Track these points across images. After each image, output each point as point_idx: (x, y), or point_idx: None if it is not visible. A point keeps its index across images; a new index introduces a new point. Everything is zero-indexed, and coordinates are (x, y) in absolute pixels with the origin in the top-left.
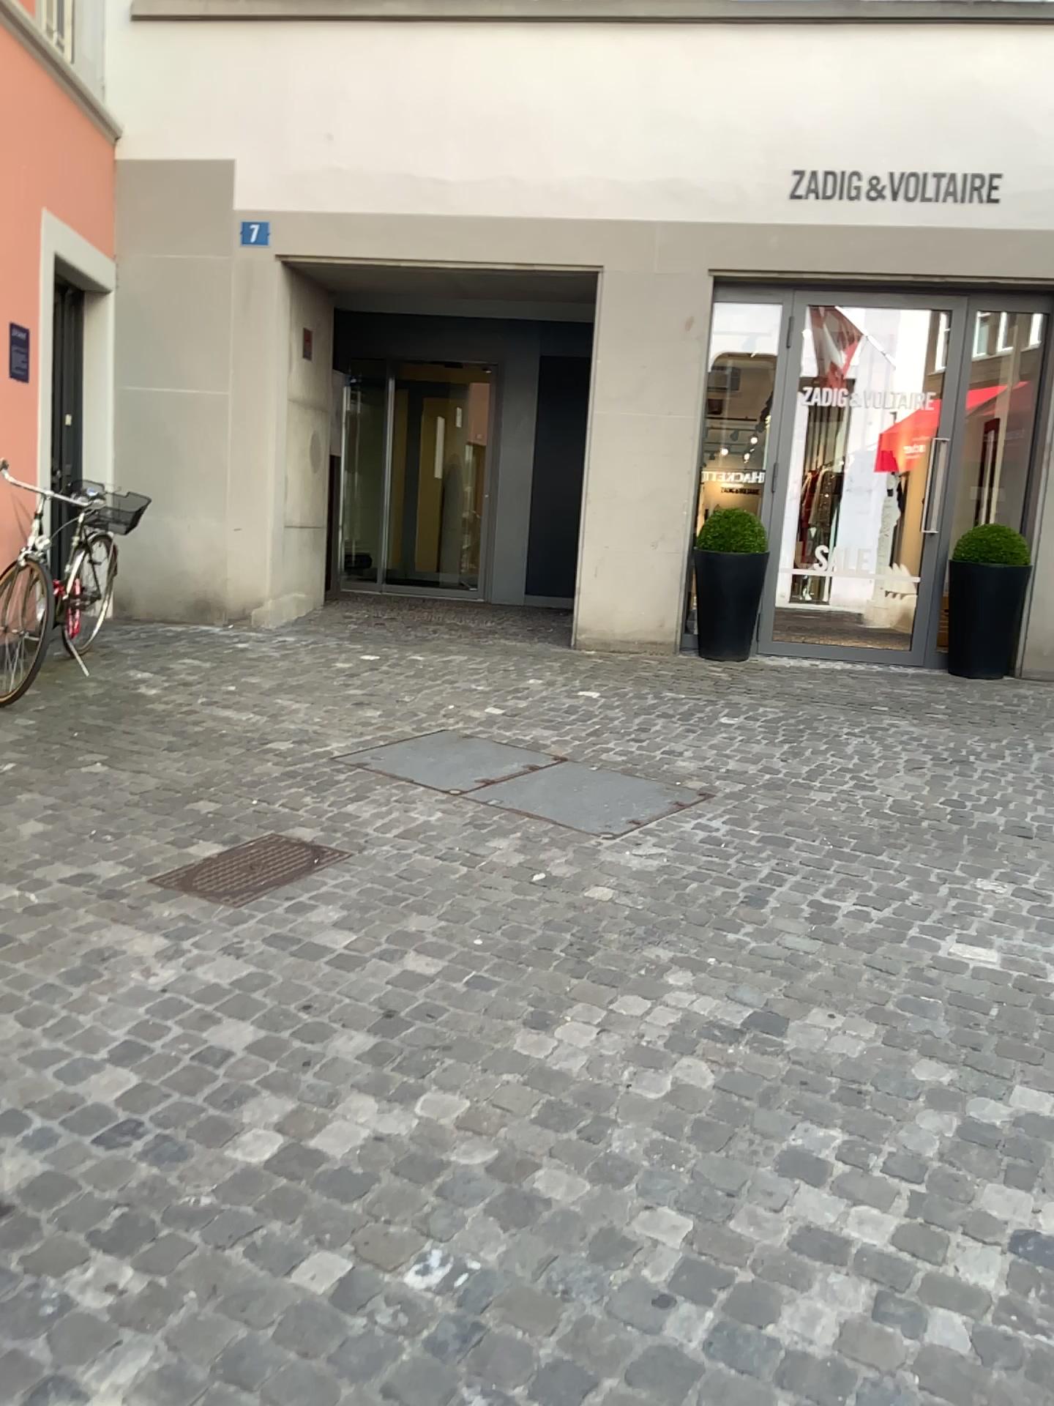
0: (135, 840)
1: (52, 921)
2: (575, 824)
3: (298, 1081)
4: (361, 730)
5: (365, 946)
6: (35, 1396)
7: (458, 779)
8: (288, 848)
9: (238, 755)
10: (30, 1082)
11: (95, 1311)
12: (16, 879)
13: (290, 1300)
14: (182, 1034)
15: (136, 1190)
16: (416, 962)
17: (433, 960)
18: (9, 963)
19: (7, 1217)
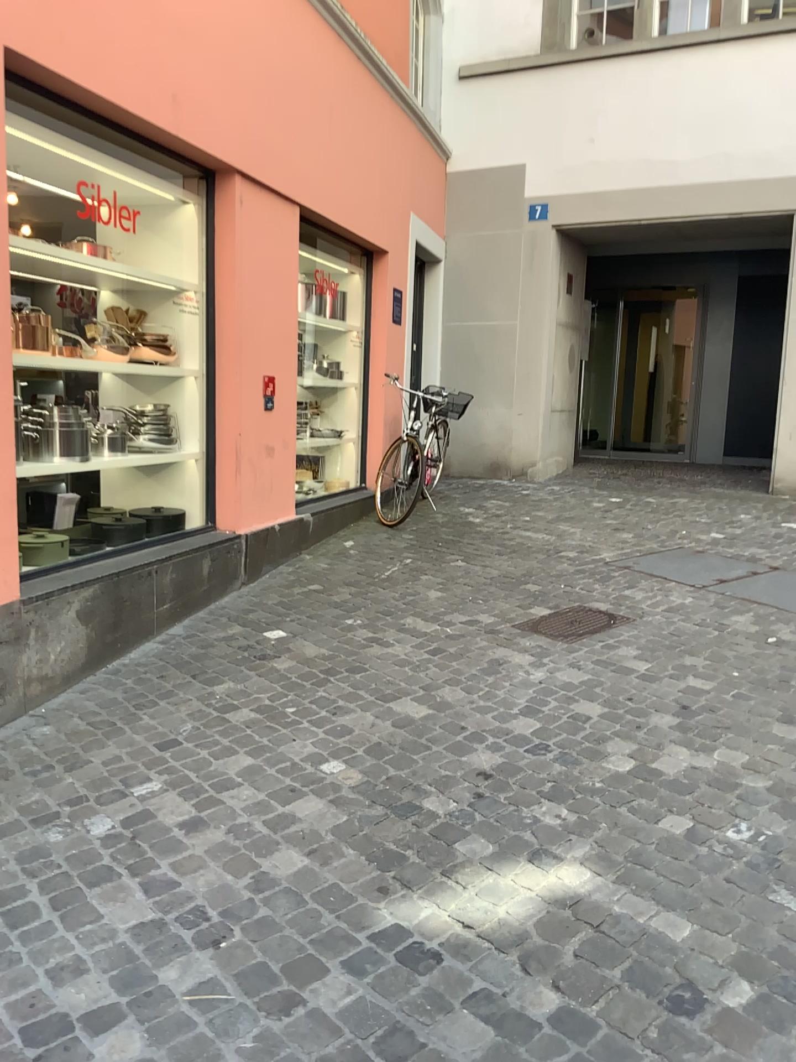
0: (495, 606)
1: (461, 646)
2: (789, 609)
3: (633, 737)
4: (621, 546)
5: (657, 671)
6: (530, 858)
7: (698, 579)
8: (592, 615)
9: (543, 560)
10: (477, 723)
11: (549, 828)
12: (433, 622)
13: (658, 837)
14: (556, 708)
15: (554, 779)
16: (693, 682)
17: (704, 682)
18: (444, 665)
19: (487, 783)
